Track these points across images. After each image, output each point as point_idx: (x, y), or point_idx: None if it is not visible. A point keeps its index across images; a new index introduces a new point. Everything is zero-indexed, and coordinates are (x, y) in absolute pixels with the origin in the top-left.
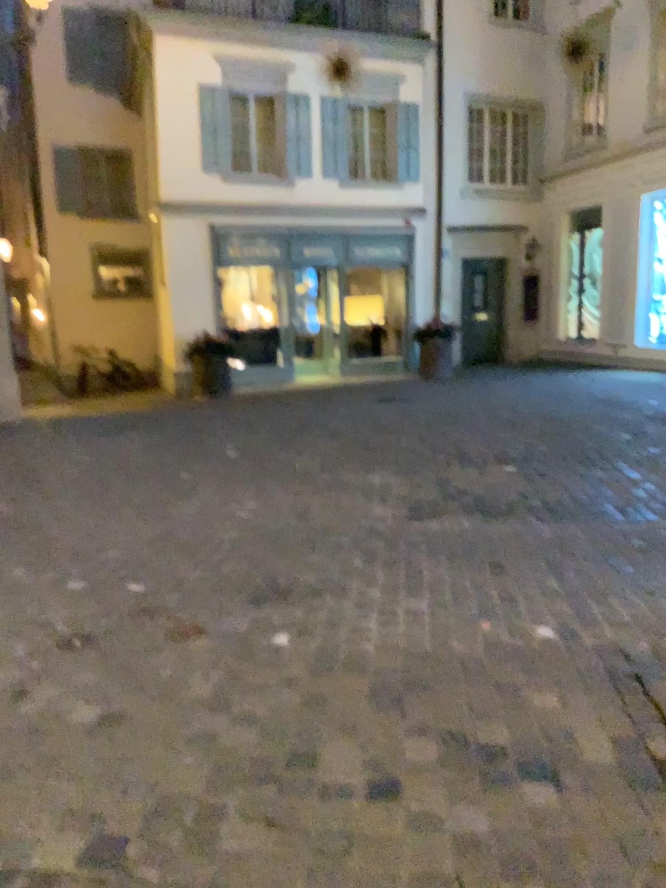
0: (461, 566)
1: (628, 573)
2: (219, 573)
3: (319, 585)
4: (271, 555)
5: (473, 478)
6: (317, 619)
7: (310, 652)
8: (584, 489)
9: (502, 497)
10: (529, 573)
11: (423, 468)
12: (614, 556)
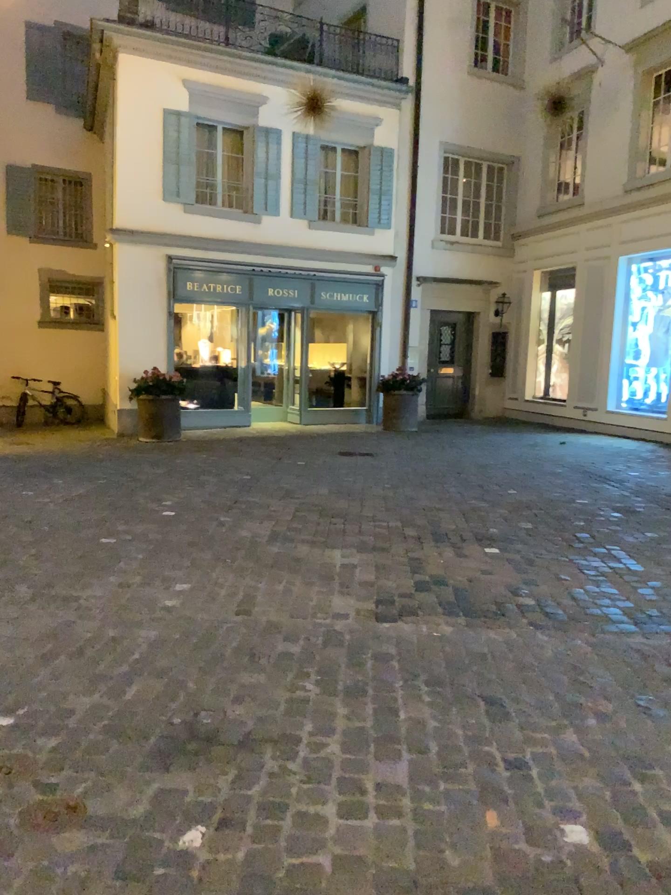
0: (449, 702)
1: (669, 723)
2: (124, 703)
3: (259, 731)
4: (198, 673)
5: (453, 563)
6: (252, 799)
7: (238, 871)
8: (585, 585)
9: (489, 592)
10: (541, 719)
11: (392, 546)
12: (643, 693)
